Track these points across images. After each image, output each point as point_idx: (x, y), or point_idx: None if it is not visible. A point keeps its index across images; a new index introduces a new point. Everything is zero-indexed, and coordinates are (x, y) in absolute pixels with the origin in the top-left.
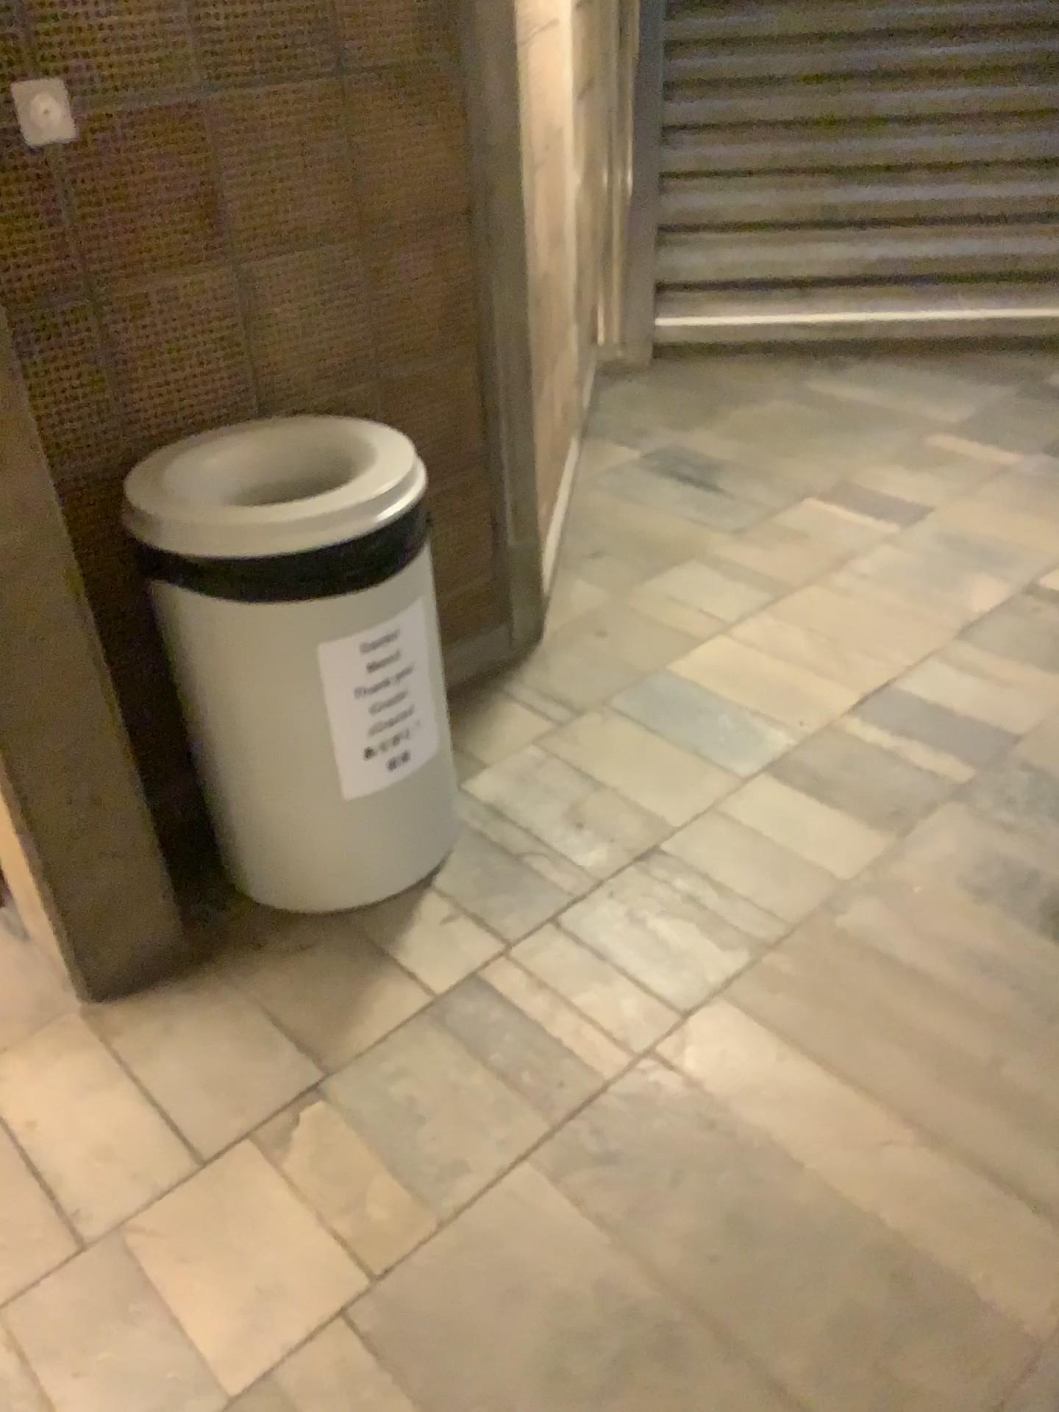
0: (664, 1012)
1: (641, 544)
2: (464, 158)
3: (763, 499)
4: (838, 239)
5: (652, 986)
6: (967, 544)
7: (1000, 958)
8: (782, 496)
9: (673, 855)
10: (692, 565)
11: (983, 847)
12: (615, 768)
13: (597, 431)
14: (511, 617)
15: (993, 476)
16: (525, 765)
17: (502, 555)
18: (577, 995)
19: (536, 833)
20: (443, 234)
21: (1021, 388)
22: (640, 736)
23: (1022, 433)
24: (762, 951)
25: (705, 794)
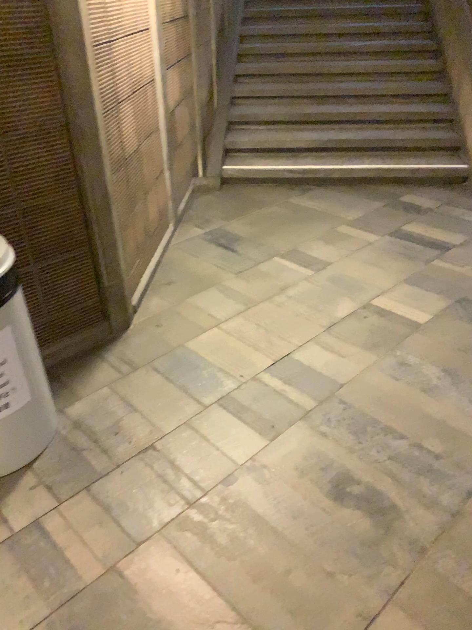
0: (127, 542)
1: (190, 278)
2: (61, 99)
3: (254, 256)
4: (311, 129)
5: (126, 526)
6: (343, 281)
7: (303, 512)
8: (263, 255)
9: (158, 450)
10: (211, 290)
11: (311, 448)
12: (143, 400)
13: (186, 220)
14: (109, 319)
15: (364, 246)
16: (100, 398)
17: (103, 289)
18: (86, 532)
19: (94, 436)
20: (52, 136)
21: (388, 202)
22: (160, 382)
23: (383, 224)
24: (186, 506)
25: (184, 414)
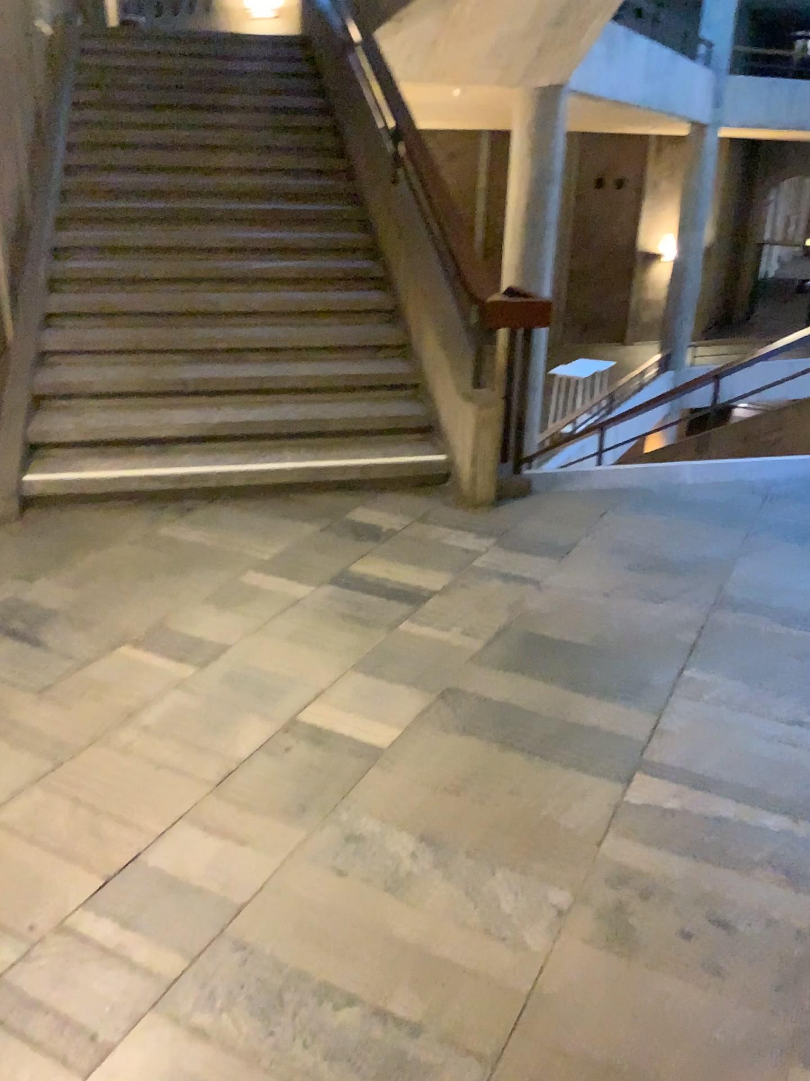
0: None
1: None
2: None
3: (81, 650)
4: (190, 404)
5: None
6: (249, 682)
7: None
8: (99, 645)
9: None
10: None
11: (172, 1069)
12: None
13: None
14: None
15: (287, 608)
16: None
17: None
18: None
19: None
20: None
21: (328, 522)
22: None
23: (319, 565)
24: None
25: None
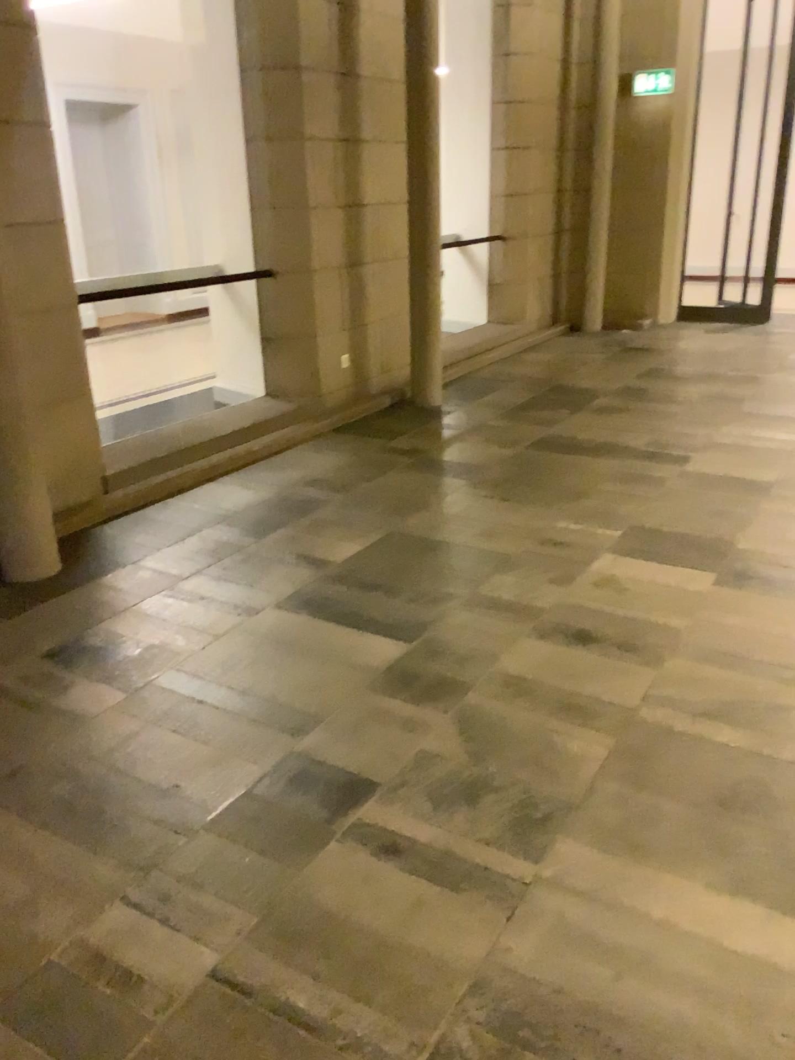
0: None
1: None
2: None
3: None
4: None
5: None
6: None
7: None
8: None
9: None
10: None
11: None
12: None
13: None
14: None
15: None
16: None
17: None
18: None
19: None
20: None
21: None
22: None
23: None
24: None
25: None
